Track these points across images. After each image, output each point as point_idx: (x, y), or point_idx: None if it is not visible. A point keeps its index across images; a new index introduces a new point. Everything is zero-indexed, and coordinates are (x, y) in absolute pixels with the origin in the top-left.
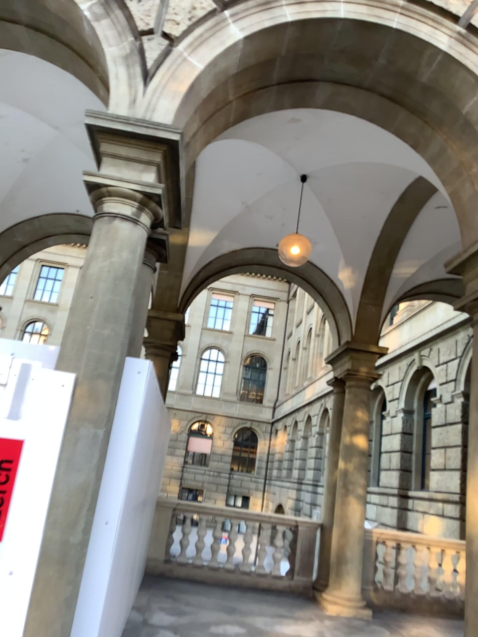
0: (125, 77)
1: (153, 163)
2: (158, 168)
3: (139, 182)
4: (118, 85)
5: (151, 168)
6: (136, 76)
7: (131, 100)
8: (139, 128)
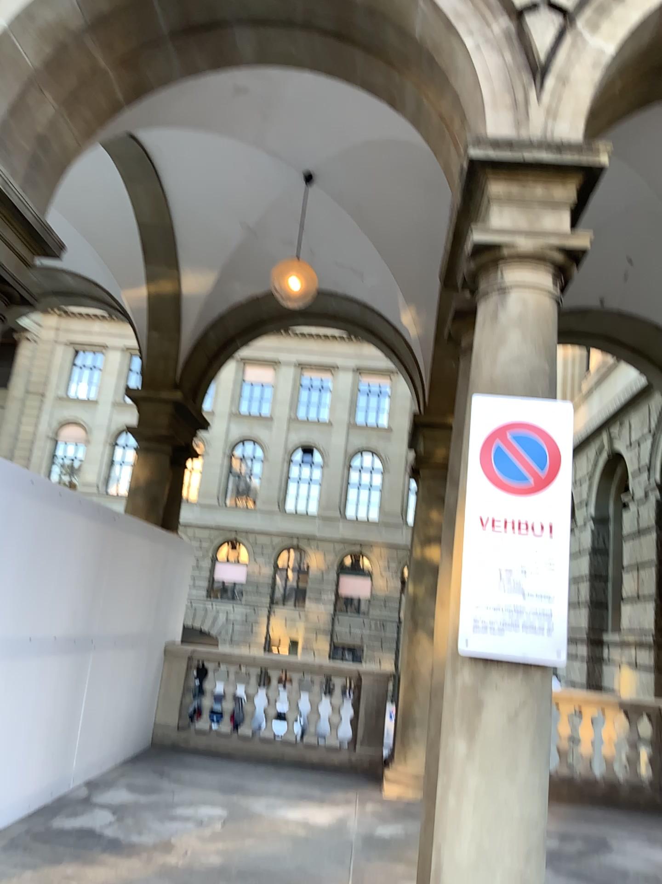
0: None
1: None
2: None
3: None
4: None
5: None
6: None
7: None
8: None
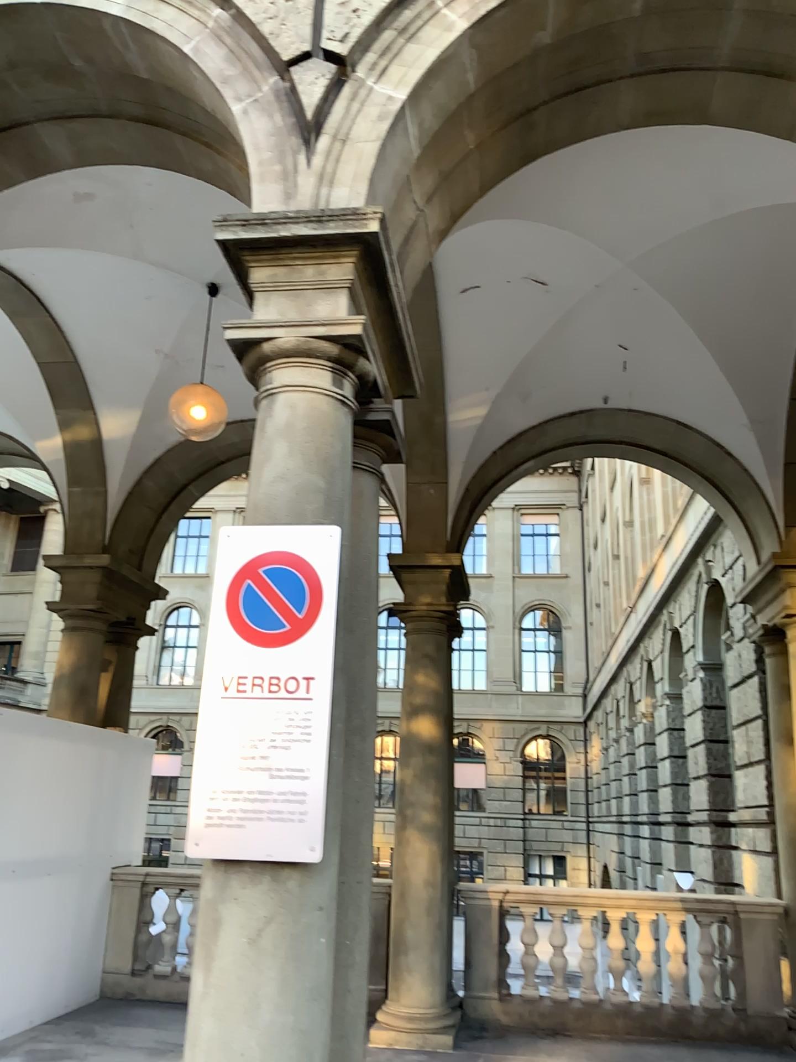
0: None
1: None
2: None
3: None
4: None
5: None
6: None
7: None
8: None
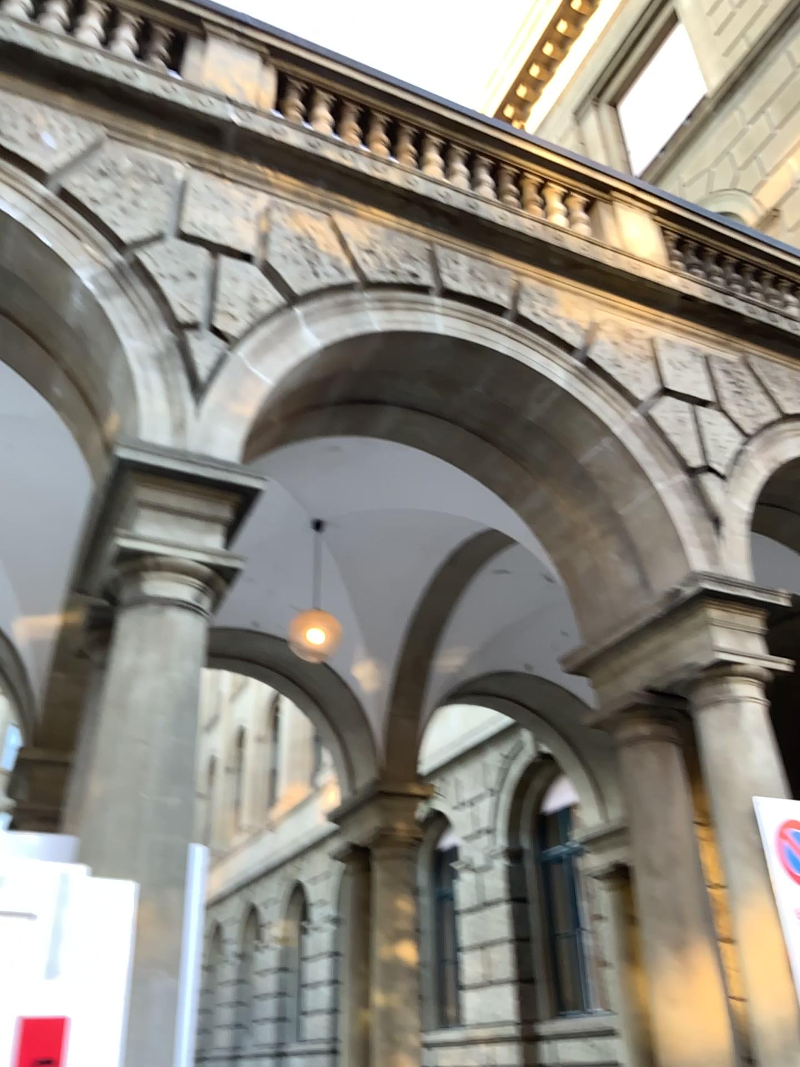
0: (165, 386)
1: (220, 520)
2: (226, 526)
3: (204, 550)
4: (154, 397)
5: (218, 526)
6: (182, 387)
7: (177, 421)
8: (202, 466)
